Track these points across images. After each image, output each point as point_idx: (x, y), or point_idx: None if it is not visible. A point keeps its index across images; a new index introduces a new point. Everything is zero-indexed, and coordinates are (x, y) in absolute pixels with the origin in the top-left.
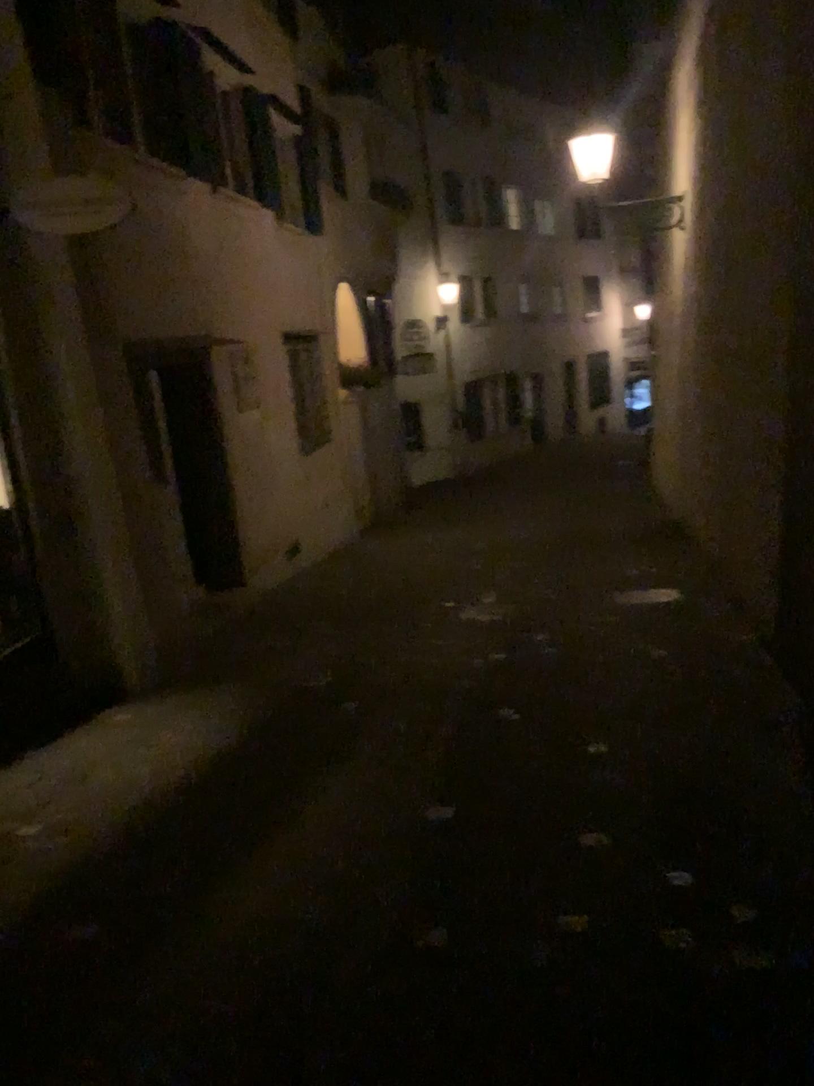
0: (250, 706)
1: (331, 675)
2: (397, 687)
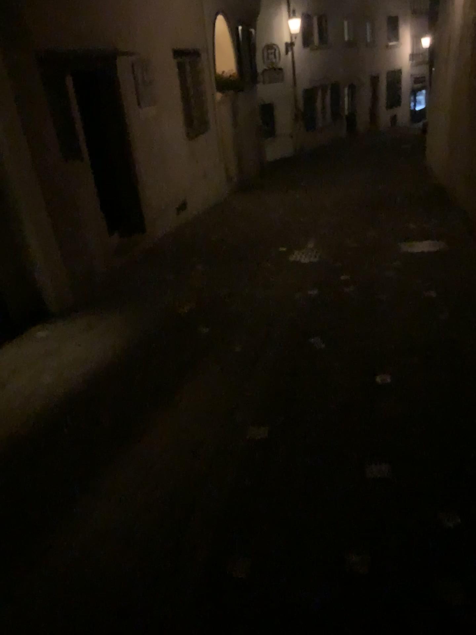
0: (133, 328)
1: (193, 303)
2: (239, 314)
